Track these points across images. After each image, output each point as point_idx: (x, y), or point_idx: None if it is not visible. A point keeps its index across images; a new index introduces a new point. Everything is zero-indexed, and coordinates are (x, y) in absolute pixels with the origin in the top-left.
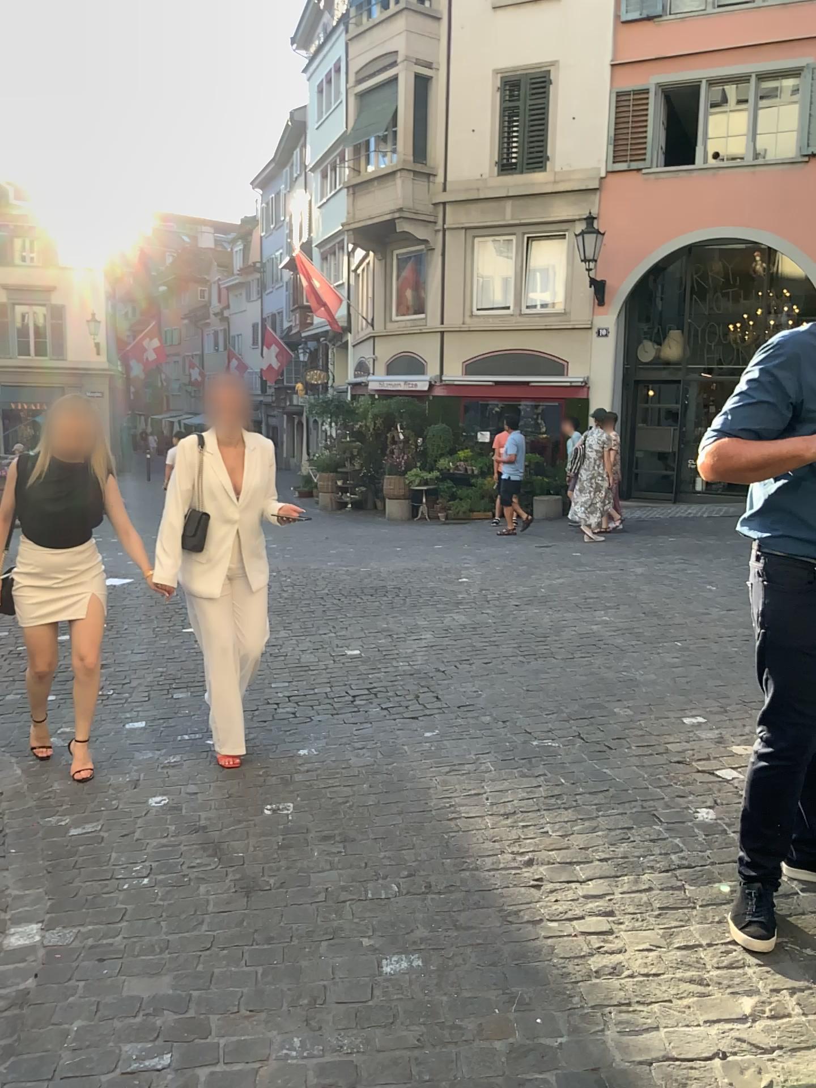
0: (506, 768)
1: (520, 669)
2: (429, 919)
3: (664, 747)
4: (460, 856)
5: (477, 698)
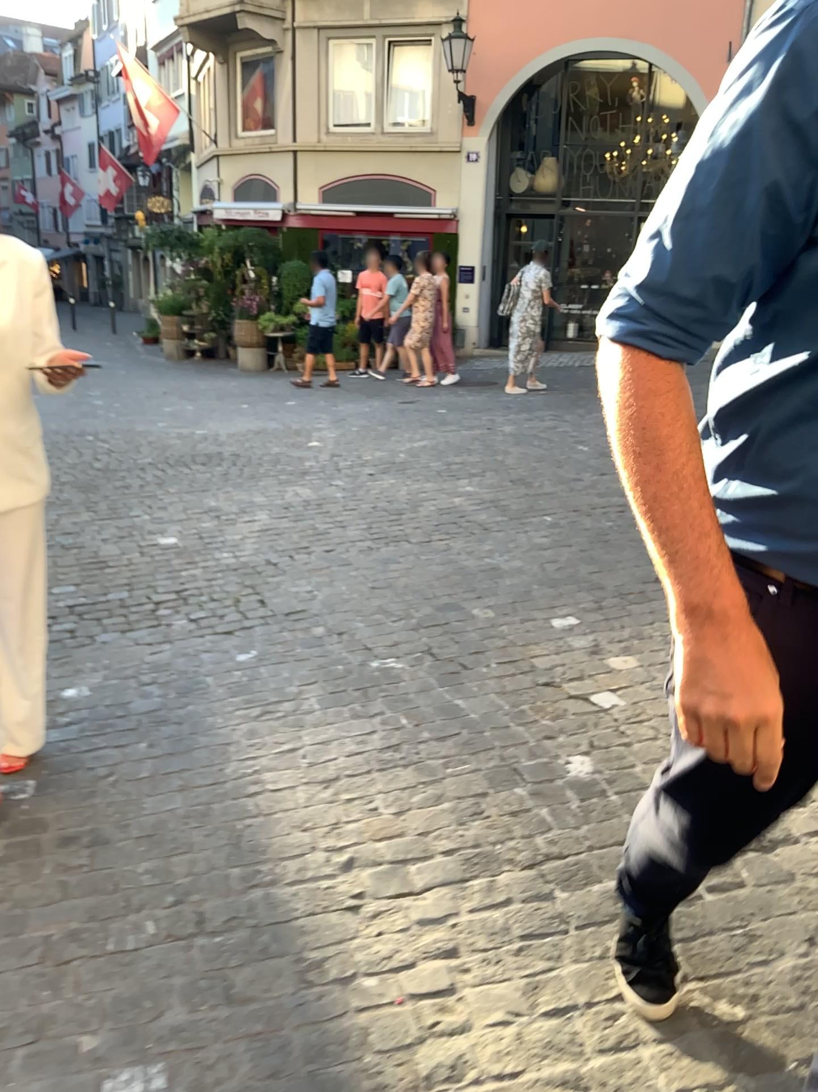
0: (332, 707)
1: (364, 560)
2: (189, 994)
3: (530, 667)
4: (253, 862)
5: (306, 603)
